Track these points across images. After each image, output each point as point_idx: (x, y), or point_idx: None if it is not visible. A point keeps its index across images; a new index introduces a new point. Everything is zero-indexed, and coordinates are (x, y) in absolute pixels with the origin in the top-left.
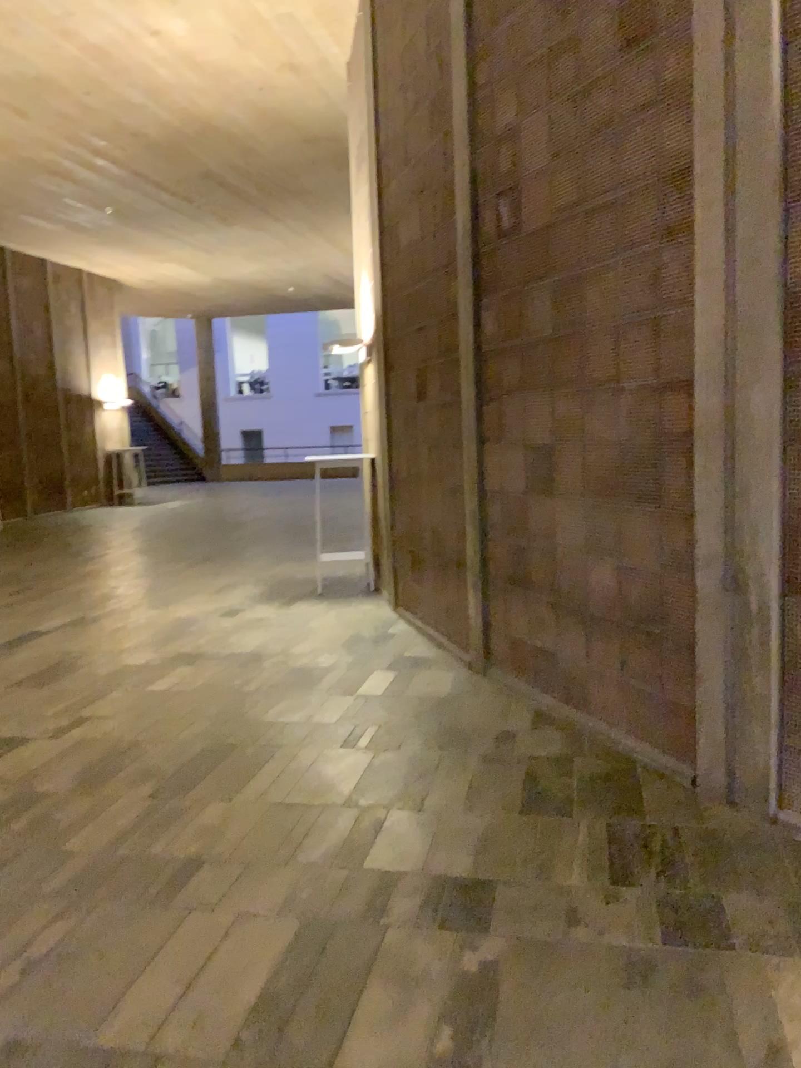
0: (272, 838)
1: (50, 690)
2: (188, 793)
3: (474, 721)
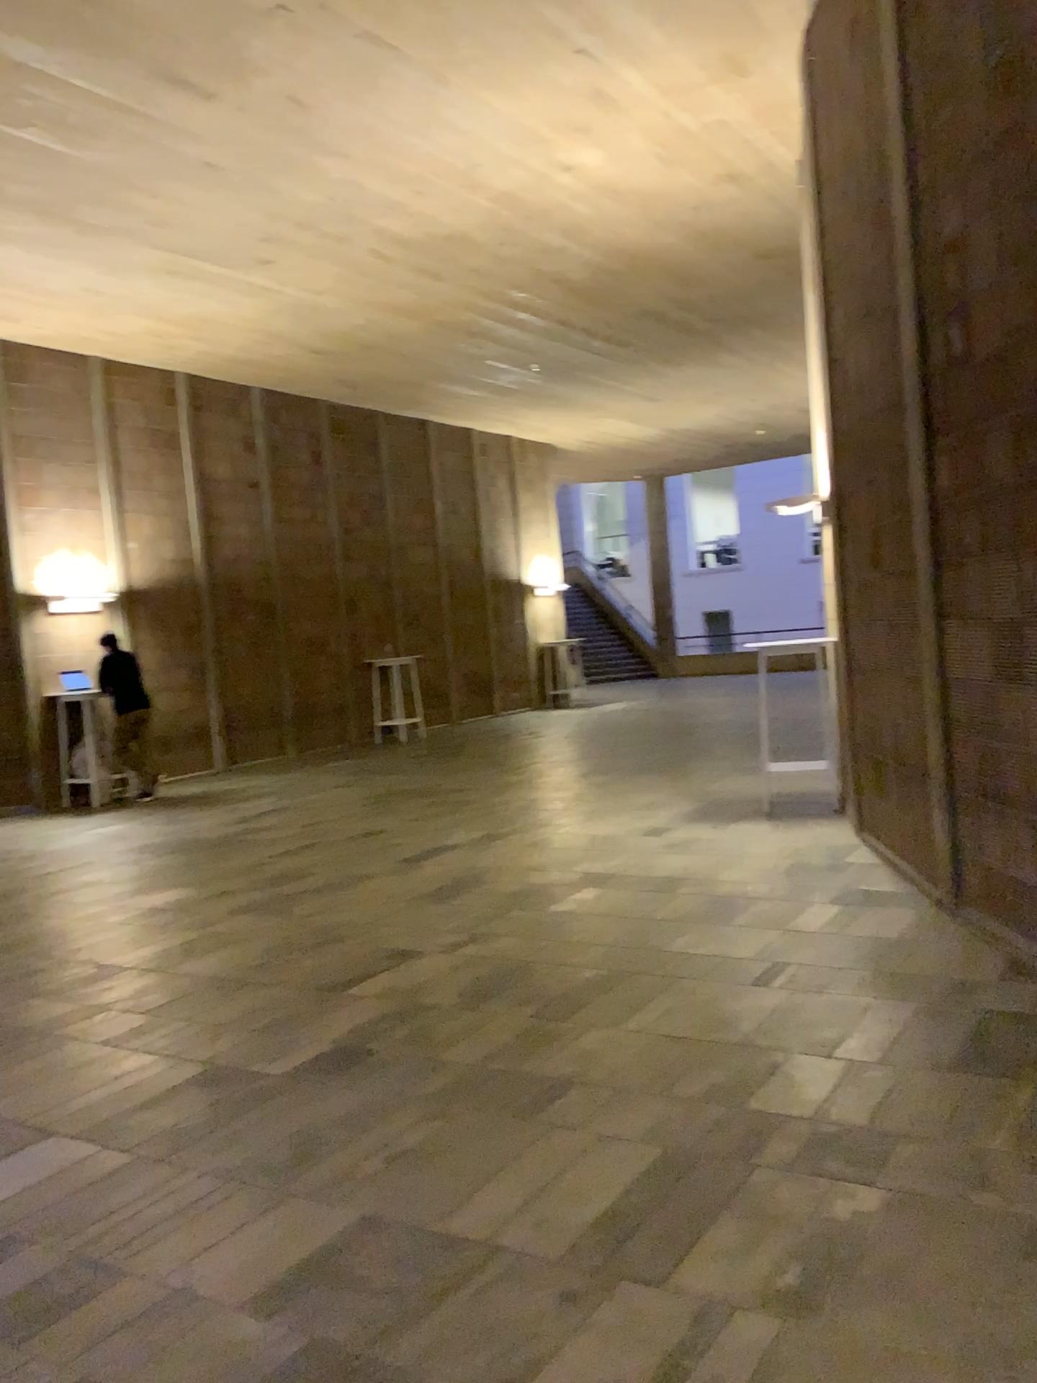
0: (657, 1078)
1: (448, 912)
2: (575, 1025)
3: (936, 970)
